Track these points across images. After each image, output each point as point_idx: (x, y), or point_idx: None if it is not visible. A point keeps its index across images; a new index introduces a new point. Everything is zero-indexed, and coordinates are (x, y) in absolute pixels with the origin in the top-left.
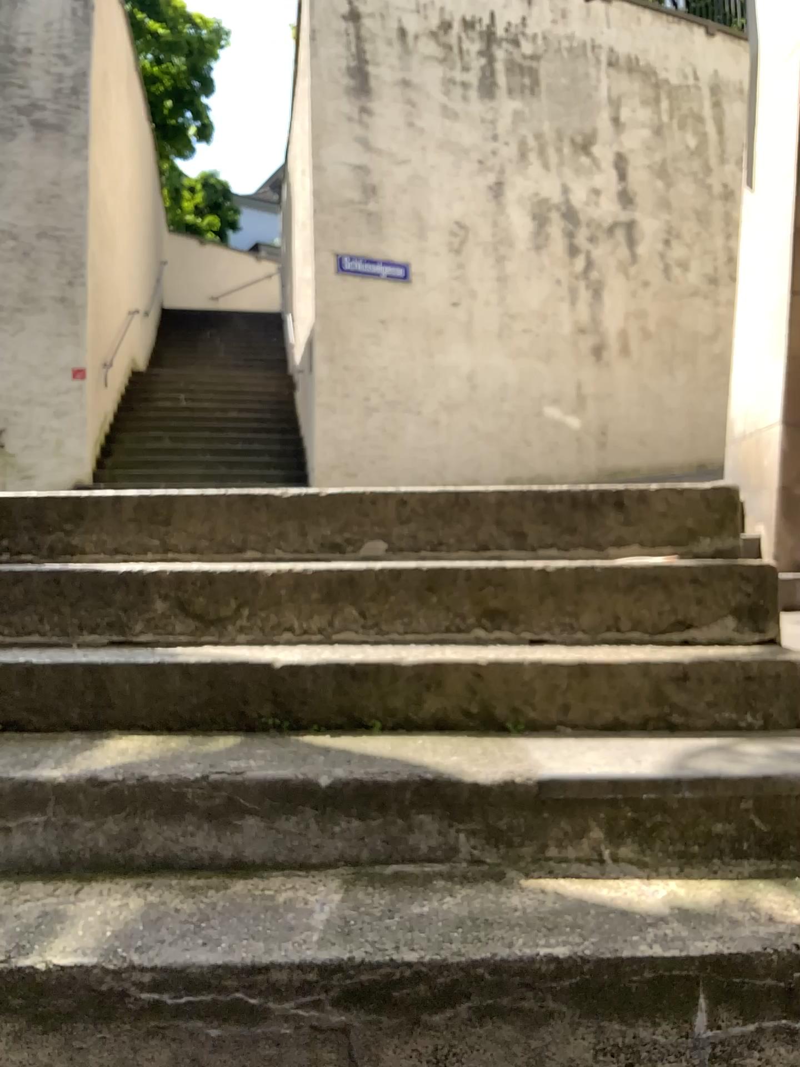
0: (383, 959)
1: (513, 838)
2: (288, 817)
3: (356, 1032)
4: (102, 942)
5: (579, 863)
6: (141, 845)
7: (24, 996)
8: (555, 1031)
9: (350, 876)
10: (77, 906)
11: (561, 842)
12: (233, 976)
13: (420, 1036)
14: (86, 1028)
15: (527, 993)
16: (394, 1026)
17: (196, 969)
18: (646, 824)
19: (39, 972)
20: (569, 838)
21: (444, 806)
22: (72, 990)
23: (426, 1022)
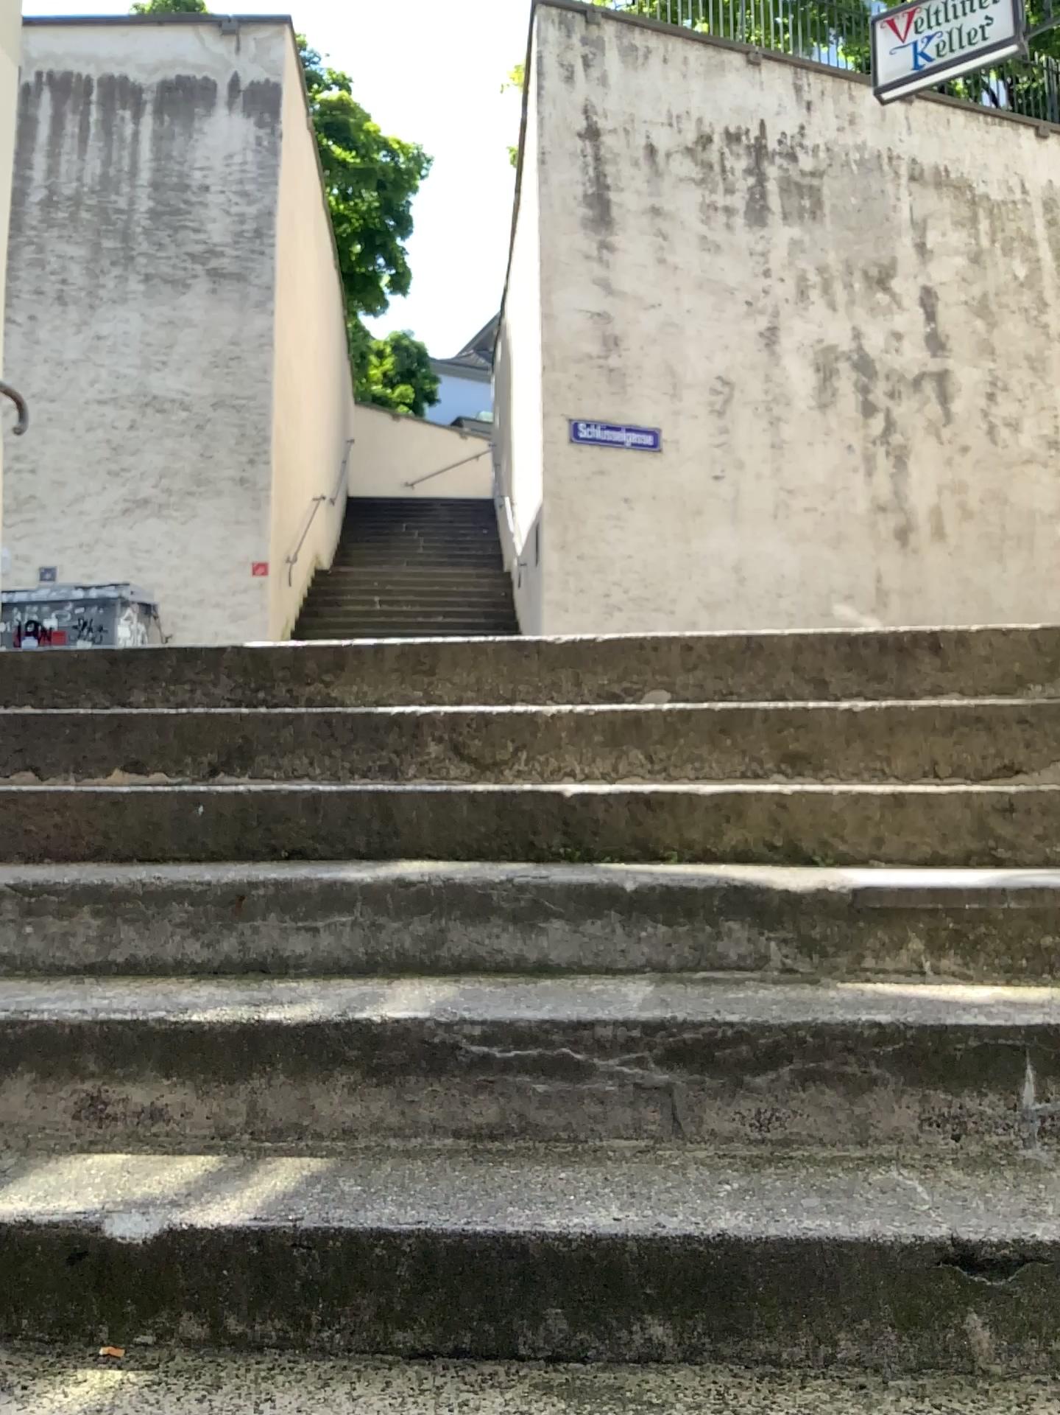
0: (705, 1020)
1: (828, 948)
2: (594, 923)
3: (679, 1091)
4: (429, 1007)
5: (898, 973)
6: (446, 949)
7: (360, 1048)
8: (877, 1097)
9: (660, 978)
10: (393, 992)
11: (878, 952)
12: (559, 1032)
13: (742, 1096)
14: (417, 1083)
15: (849, 1058)
16: (716, 1086)
17: (524, 1024)
18: (969, 937)
19: (375, 1025)
20: (886, 948)
21: (754, 914)
22: (406, 1043)
23: (748, 1084)
